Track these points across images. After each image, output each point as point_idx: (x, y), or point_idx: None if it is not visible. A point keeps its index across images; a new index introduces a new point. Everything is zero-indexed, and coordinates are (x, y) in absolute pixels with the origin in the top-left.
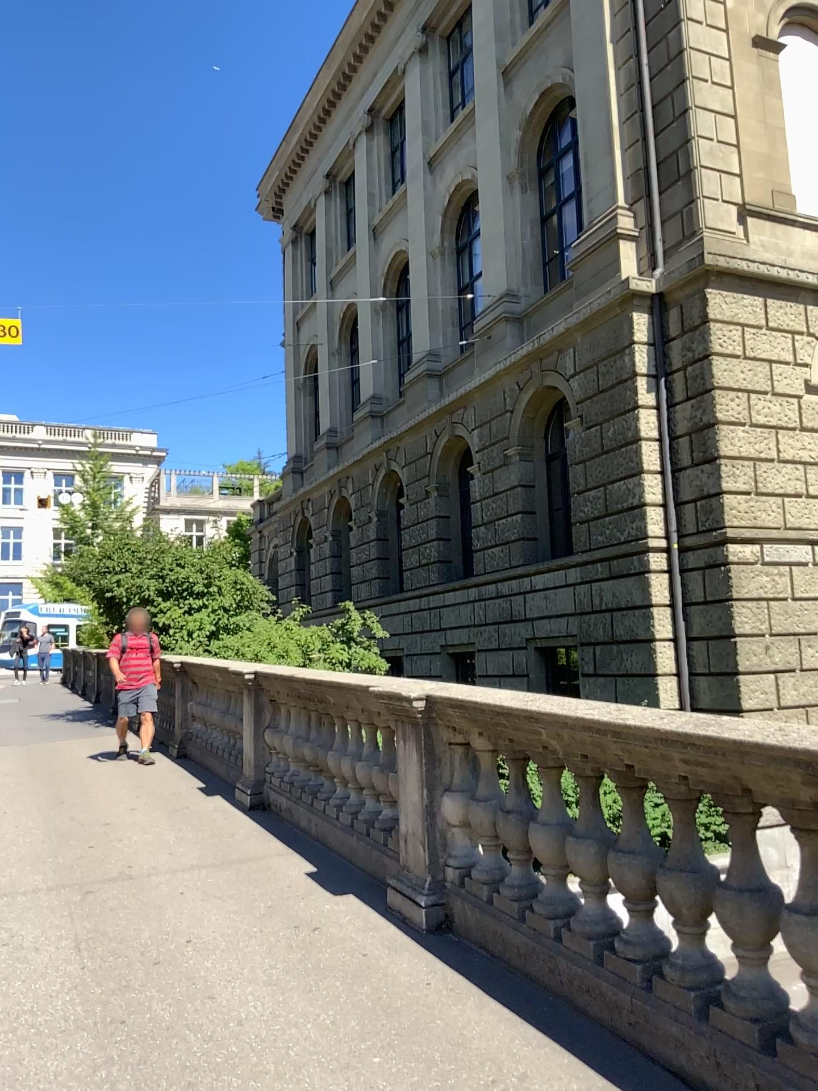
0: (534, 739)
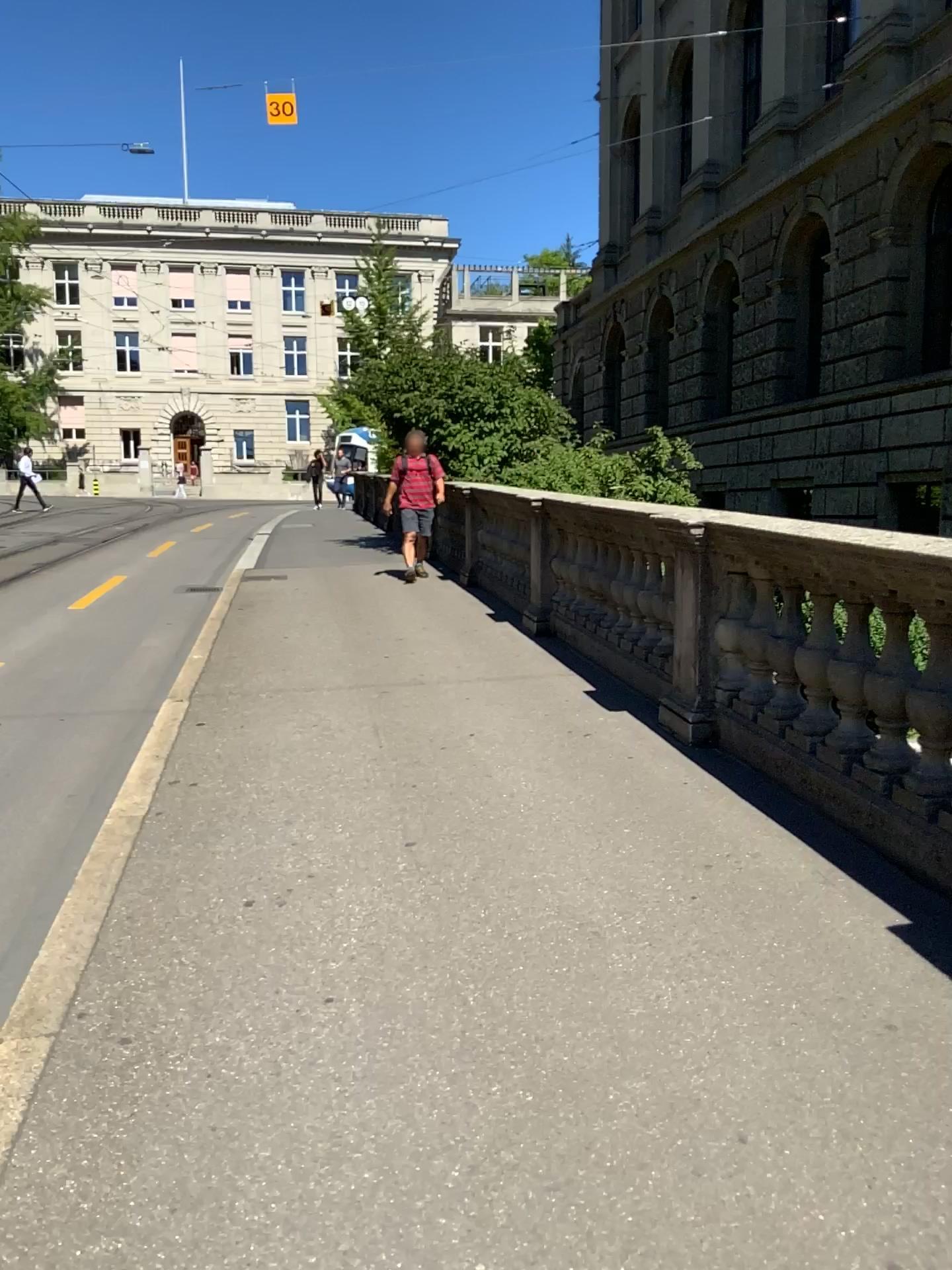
0: (800, 563)
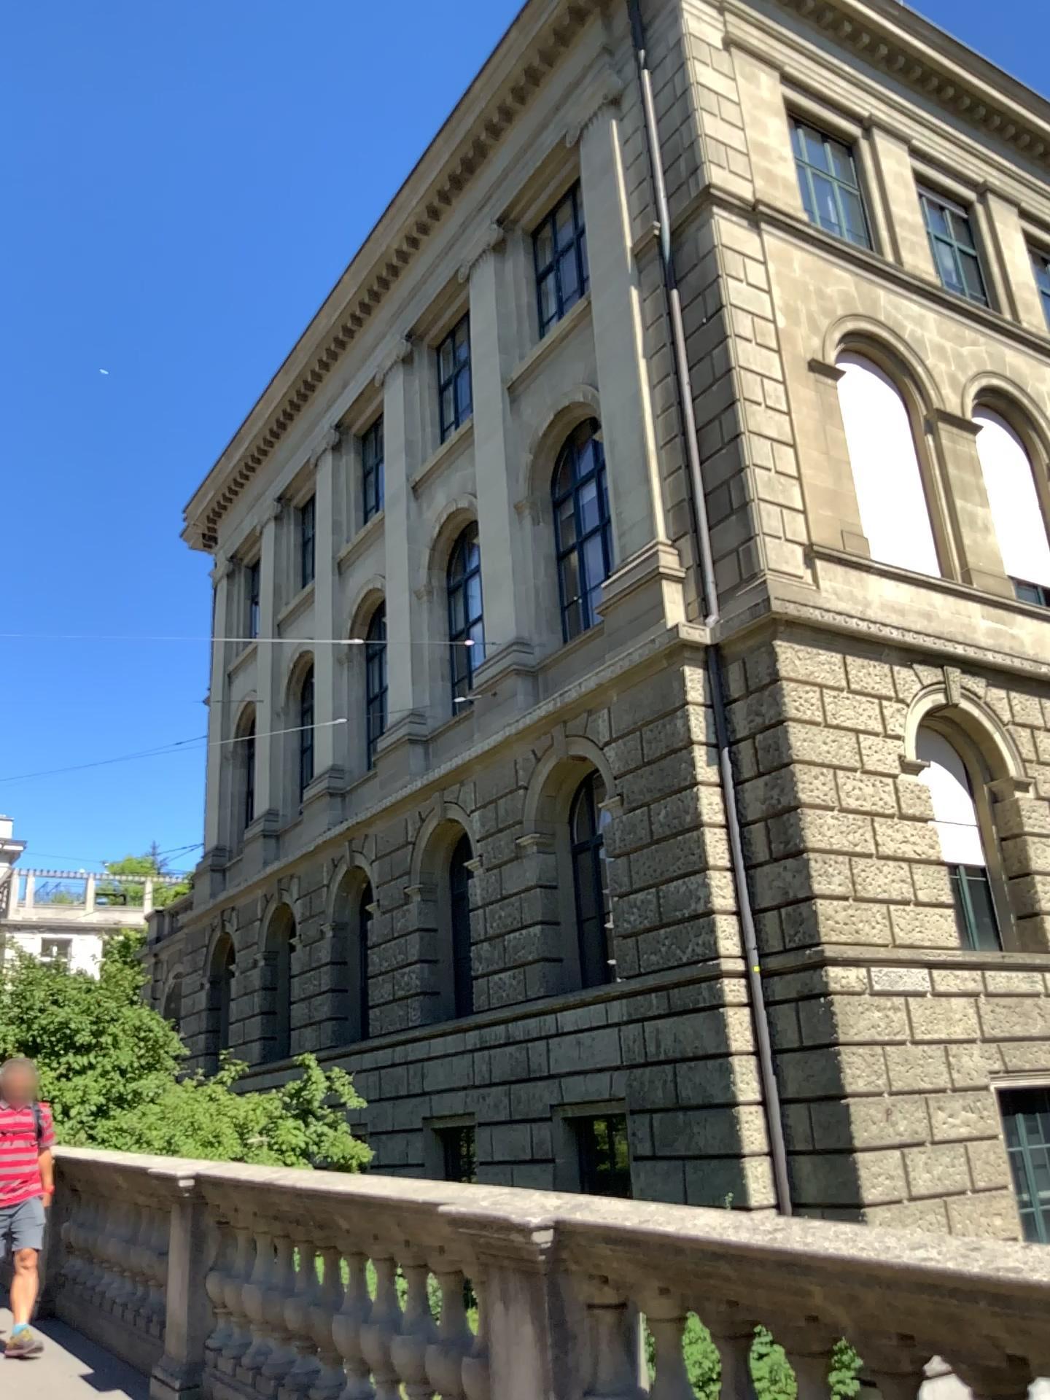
0: (795, 1296)
